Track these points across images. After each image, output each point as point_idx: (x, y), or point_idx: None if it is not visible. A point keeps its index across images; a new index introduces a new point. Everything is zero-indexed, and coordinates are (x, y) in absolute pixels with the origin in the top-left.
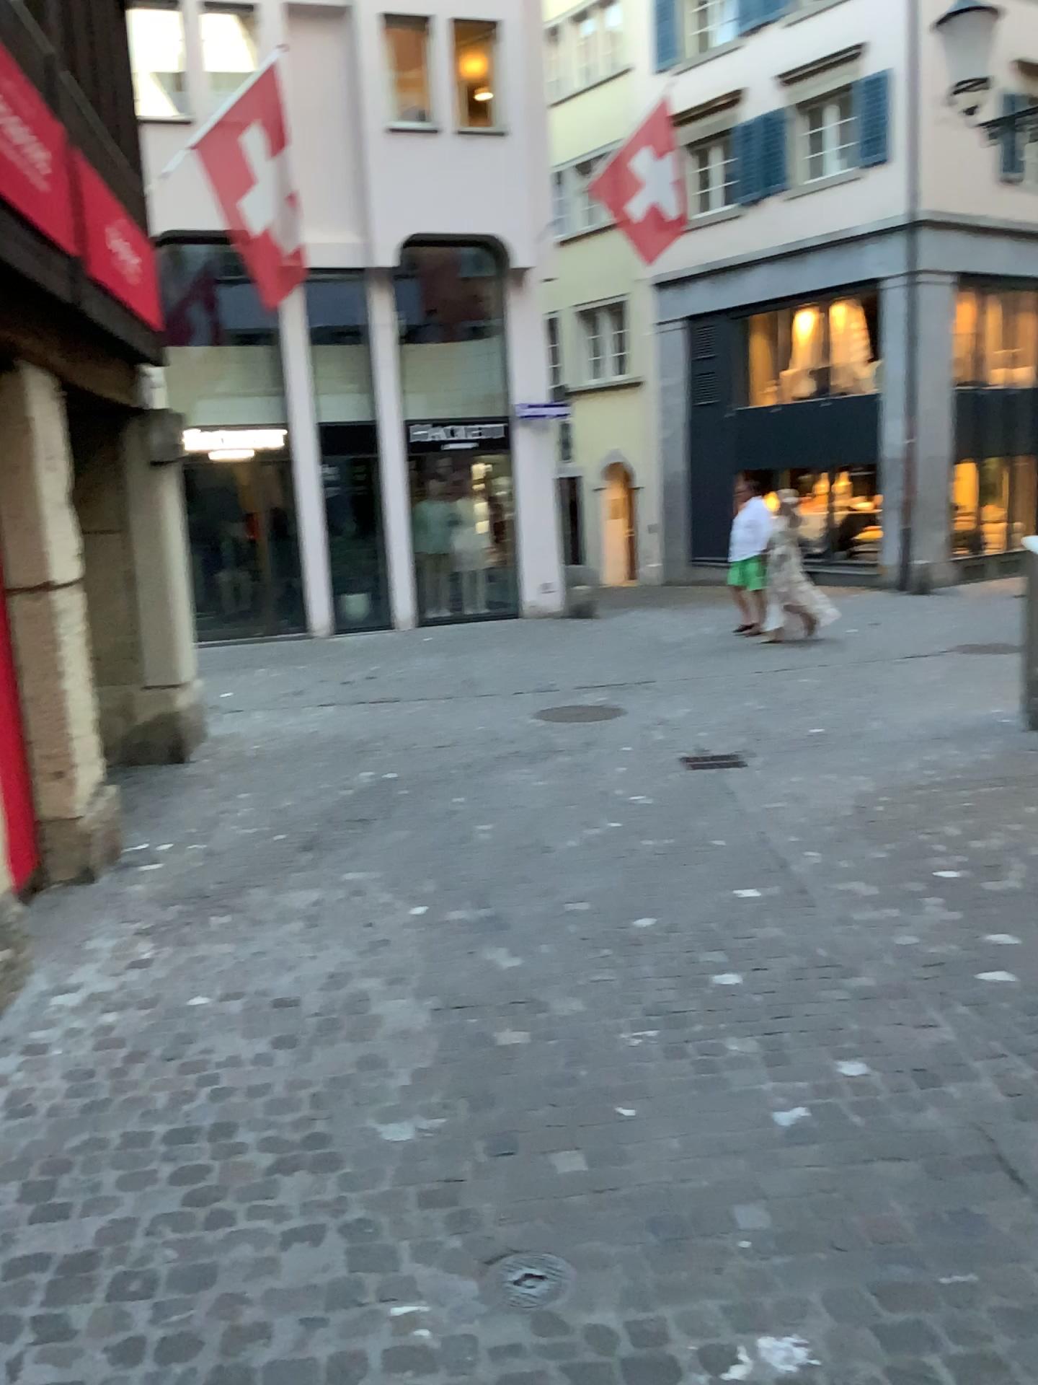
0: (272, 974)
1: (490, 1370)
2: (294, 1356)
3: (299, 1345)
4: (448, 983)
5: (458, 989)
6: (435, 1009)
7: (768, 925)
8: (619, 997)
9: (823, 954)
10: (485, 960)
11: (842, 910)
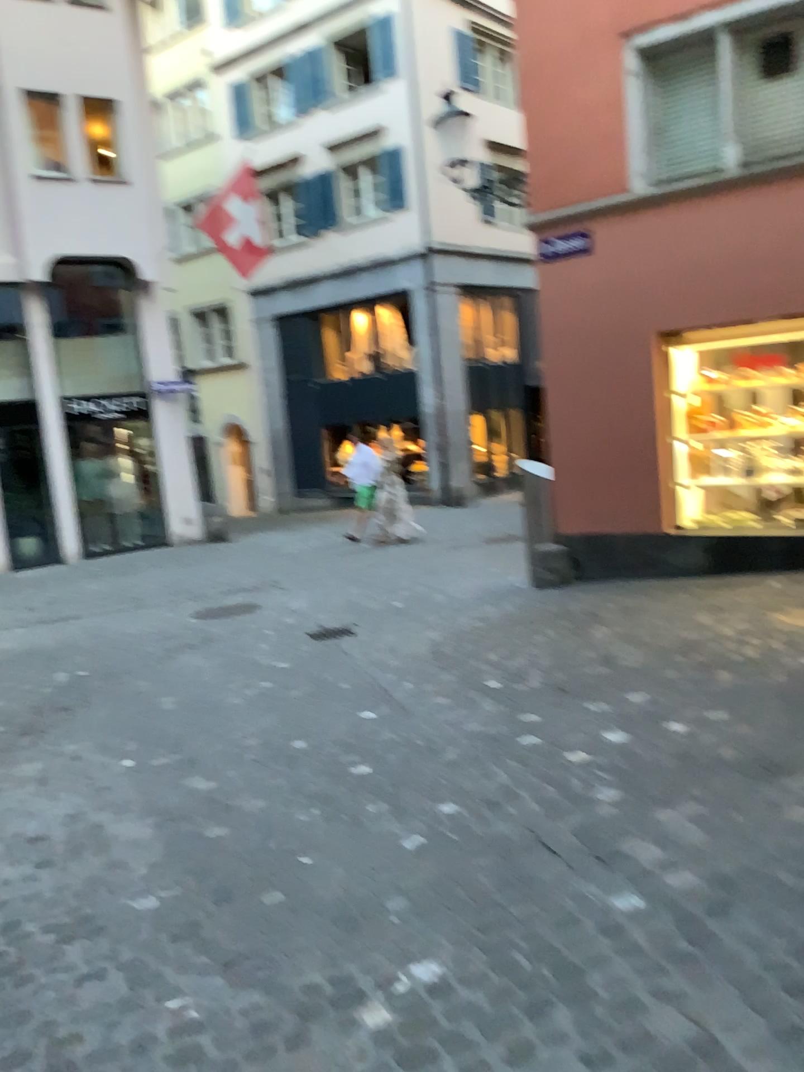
0: (26, 818)
1: (244, 1015)
2: (107, 1038)
3: (109, 1032)
4: (165, 800)
5: (173, 803)
6: (159, 817)
7: (383, 728)
8: (290, 787)
9: (422, 739)
10: (190, 781)
11: (430, 710)
